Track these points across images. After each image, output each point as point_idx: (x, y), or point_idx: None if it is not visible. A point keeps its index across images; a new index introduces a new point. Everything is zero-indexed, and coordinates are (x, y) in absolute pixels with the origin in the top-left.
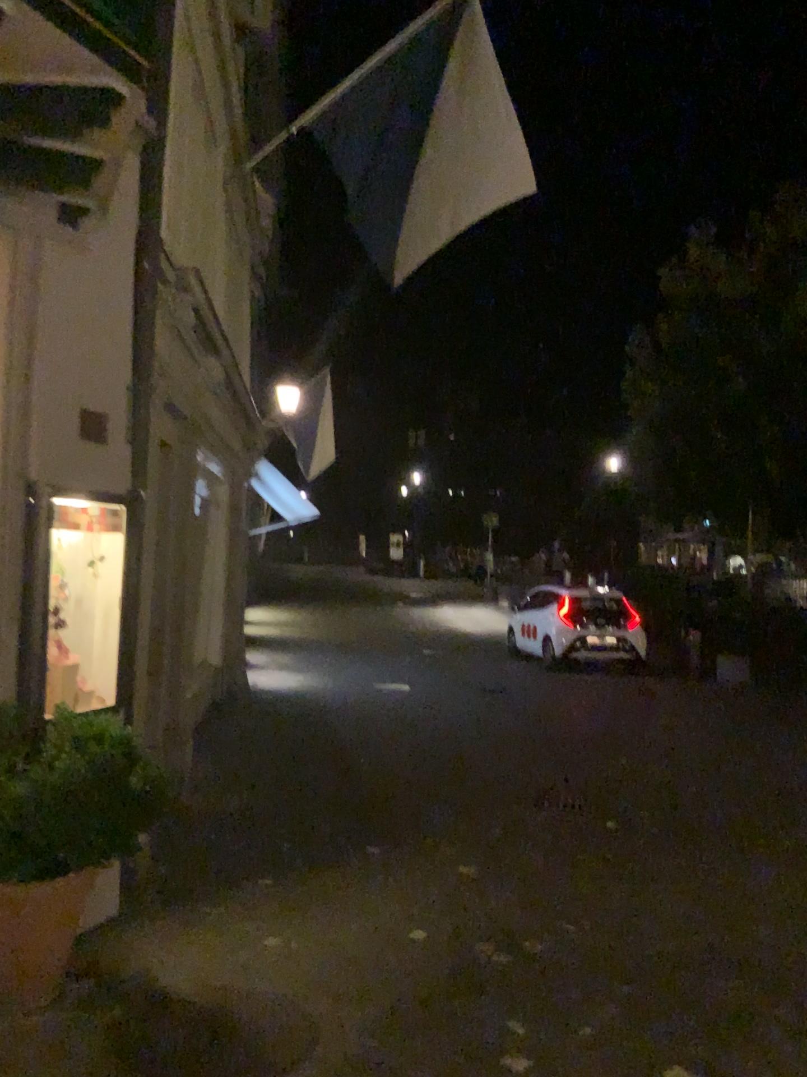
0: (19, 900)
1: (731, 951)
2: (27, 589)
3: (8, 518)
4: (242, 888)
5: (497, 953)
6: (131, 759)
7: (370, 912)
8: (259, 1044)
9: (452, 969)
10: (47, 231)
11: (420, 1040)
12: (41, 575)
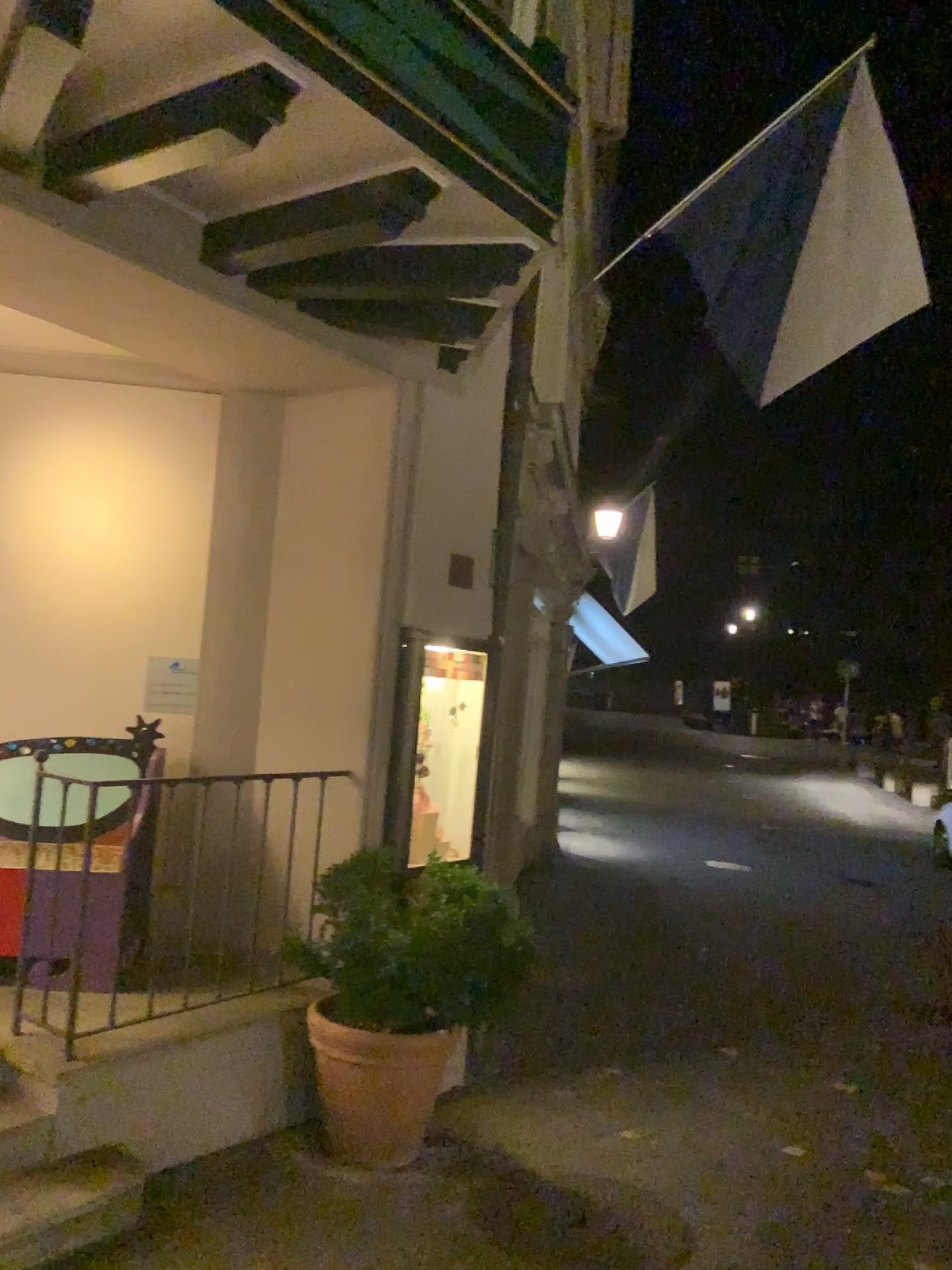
0: (390, 1049)
1: None
2: (396, 735)
3: (382, 663)
4: (587, 1072)
5: (886, 1183)
6: (501, 917)
7: (733, 1117)
8: (629, 1236)
9: (835, 1193)
10: (430, 376)
11: (805, 1263)
12: (409, 721)
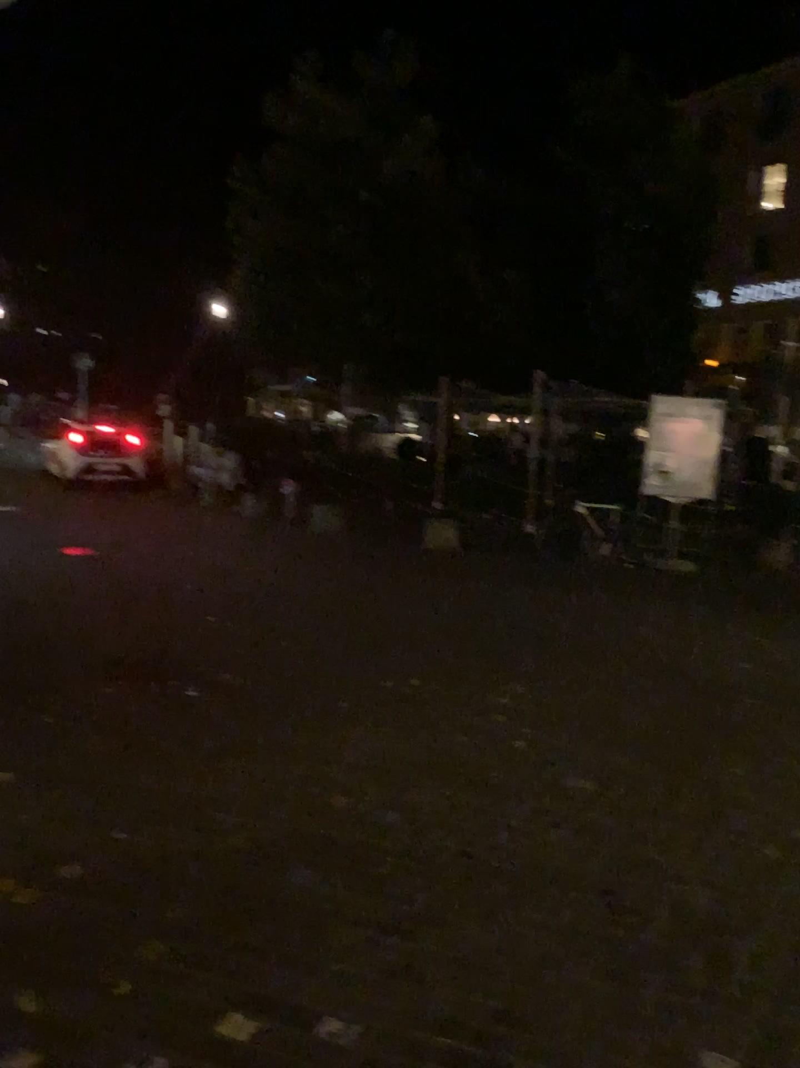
0: None
1: (304, 833)
2: None
3: None
4: None
5: (18, 888)
6: None
7: None
8: None
9: None
10: None
11: None
12: None
